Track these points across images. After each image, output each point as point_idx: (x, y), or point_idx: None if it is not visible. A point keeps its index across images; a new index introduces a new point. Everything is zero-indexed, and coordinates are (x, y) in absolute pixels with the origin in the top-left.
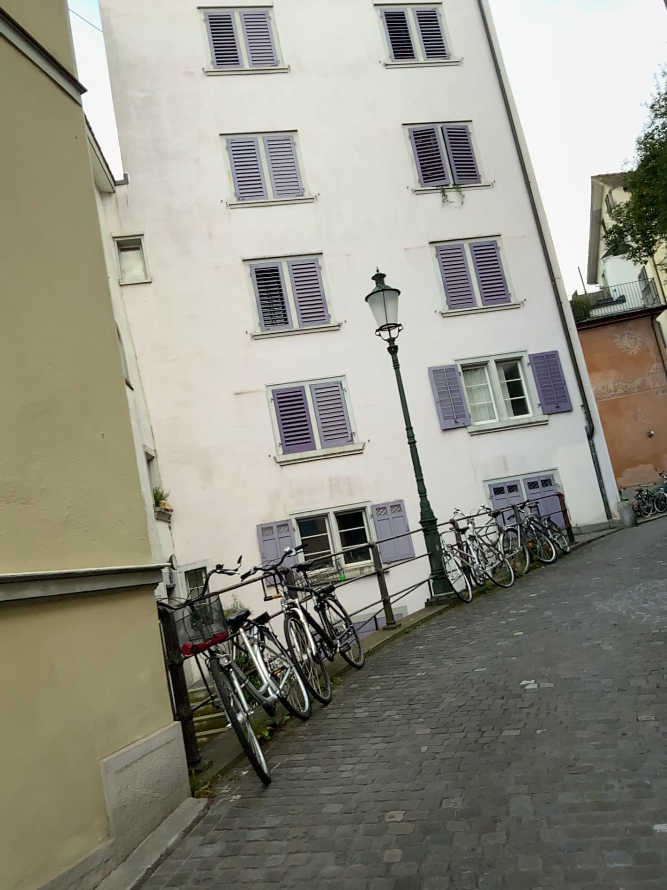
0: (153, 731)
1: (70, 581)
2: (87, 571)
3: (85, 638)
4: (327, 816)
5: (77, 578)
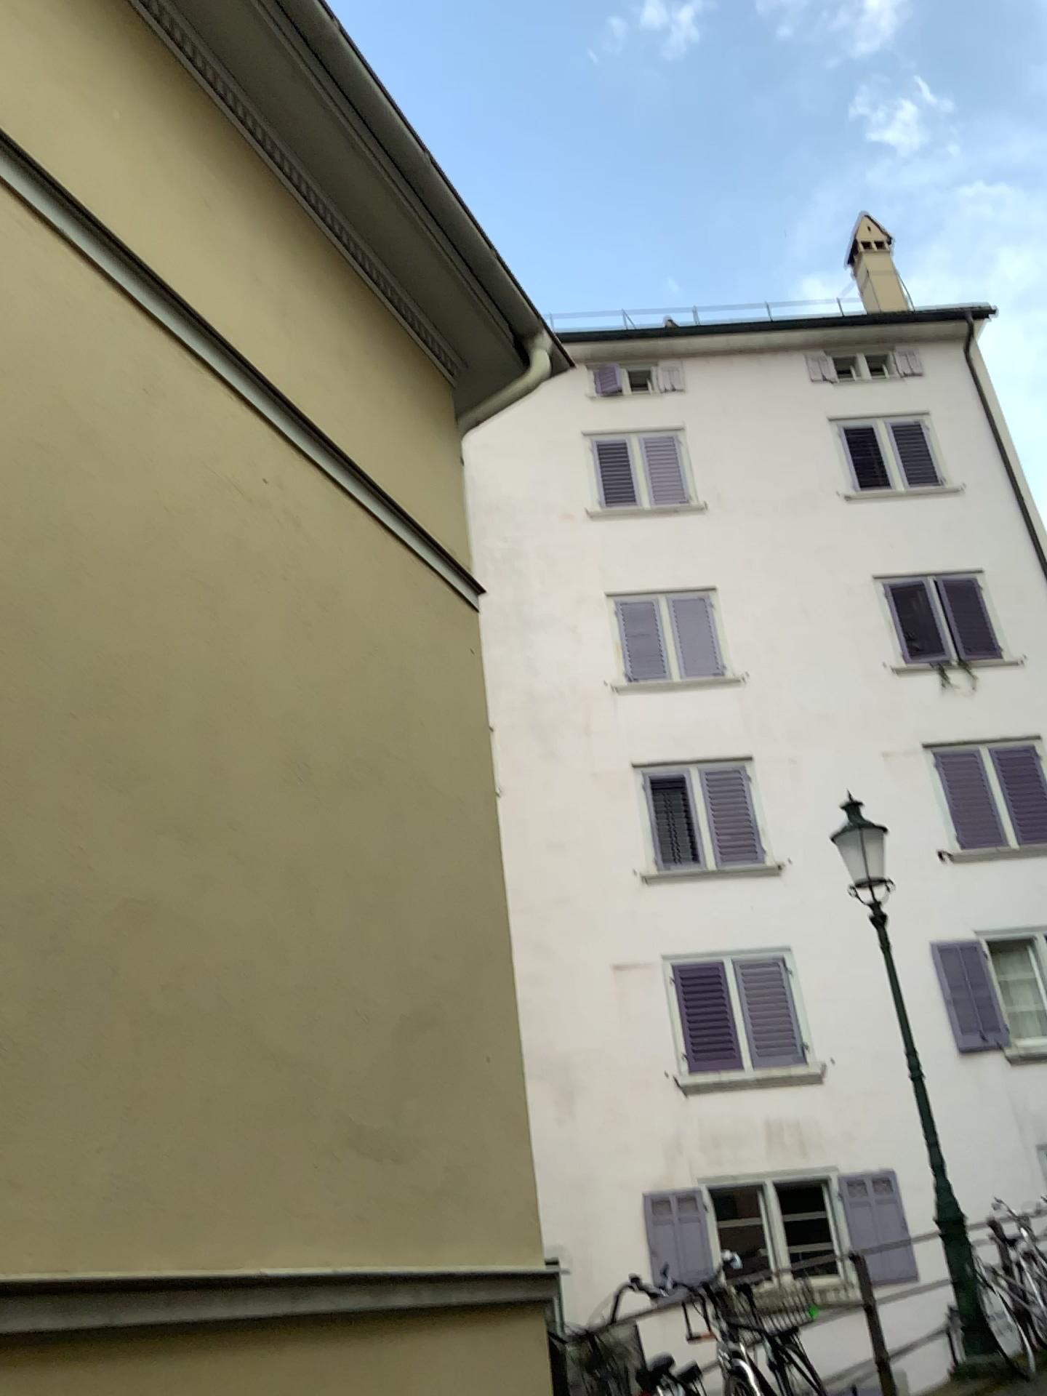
0: None
1: (441, 1285)
2: (463, 1272)
3: (455, 1381)
4: None
5: (449, 1282)
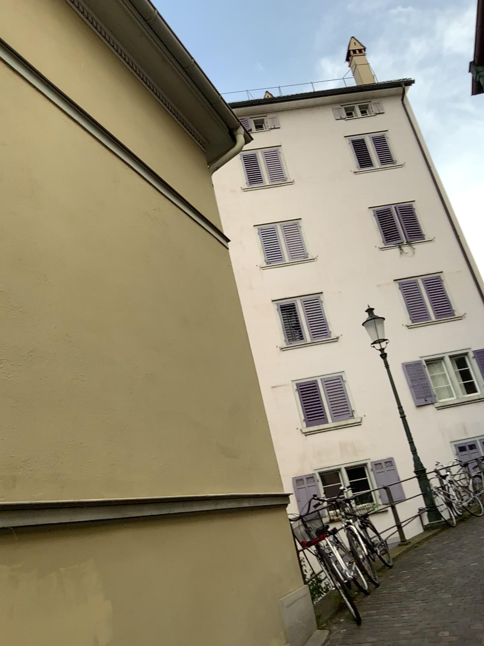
0: (296, 588)
1: (255, 499)
2: (261, 495)
3: (264, 531)
4: (403, 635)
5: (257, 498)
